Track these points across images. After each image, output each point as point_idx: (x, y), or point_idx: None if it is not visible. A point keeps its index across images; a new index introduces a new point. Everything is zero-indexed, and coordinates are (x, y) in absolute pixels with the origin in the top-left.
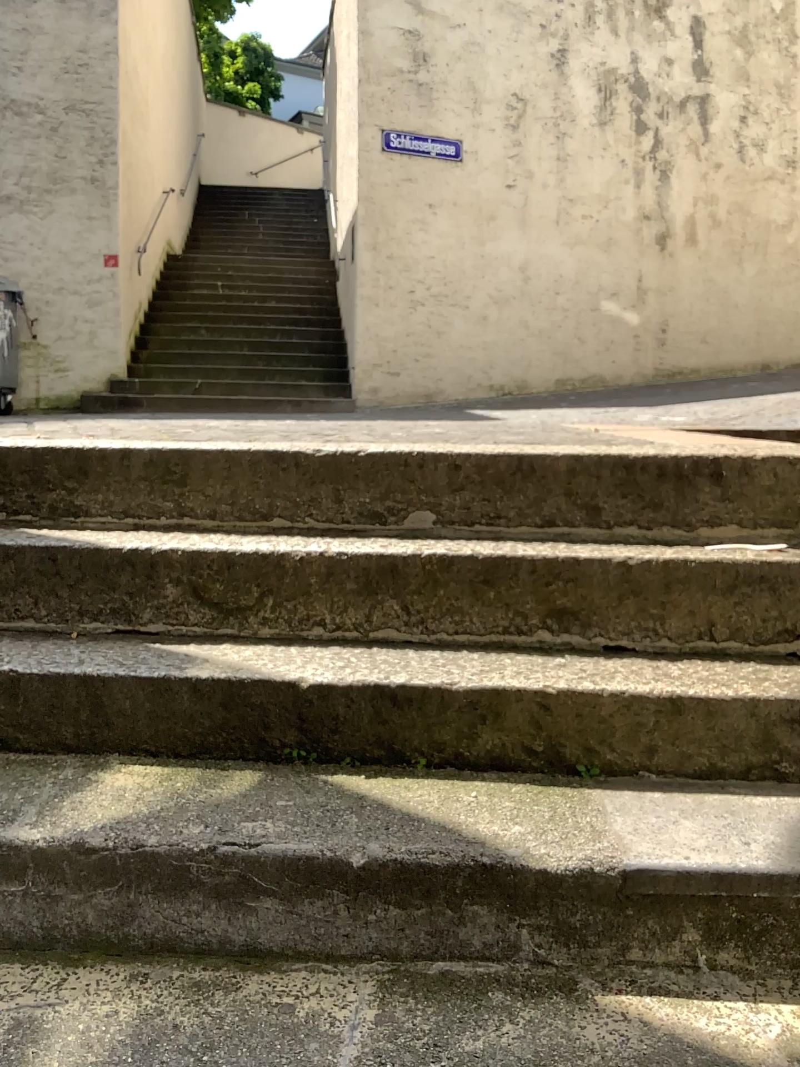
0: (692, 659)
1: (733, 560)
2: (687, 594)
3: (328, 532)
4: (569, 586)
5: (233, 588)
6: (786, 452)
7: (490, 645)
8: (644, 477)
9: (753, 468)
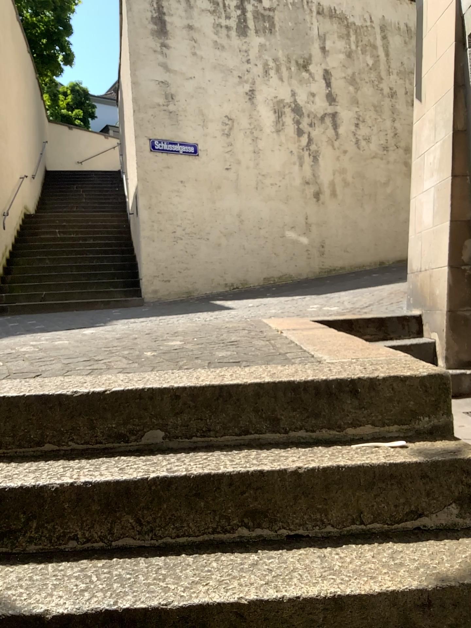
0: (349, 540)
1: (371, 461)
2: (341, 490)
3: (86, 451)
4: (257, 492)
5: (5, 515)
6: (399, 370)
7: (202, 542)
8: (306, 396)
9: (378, 384)
